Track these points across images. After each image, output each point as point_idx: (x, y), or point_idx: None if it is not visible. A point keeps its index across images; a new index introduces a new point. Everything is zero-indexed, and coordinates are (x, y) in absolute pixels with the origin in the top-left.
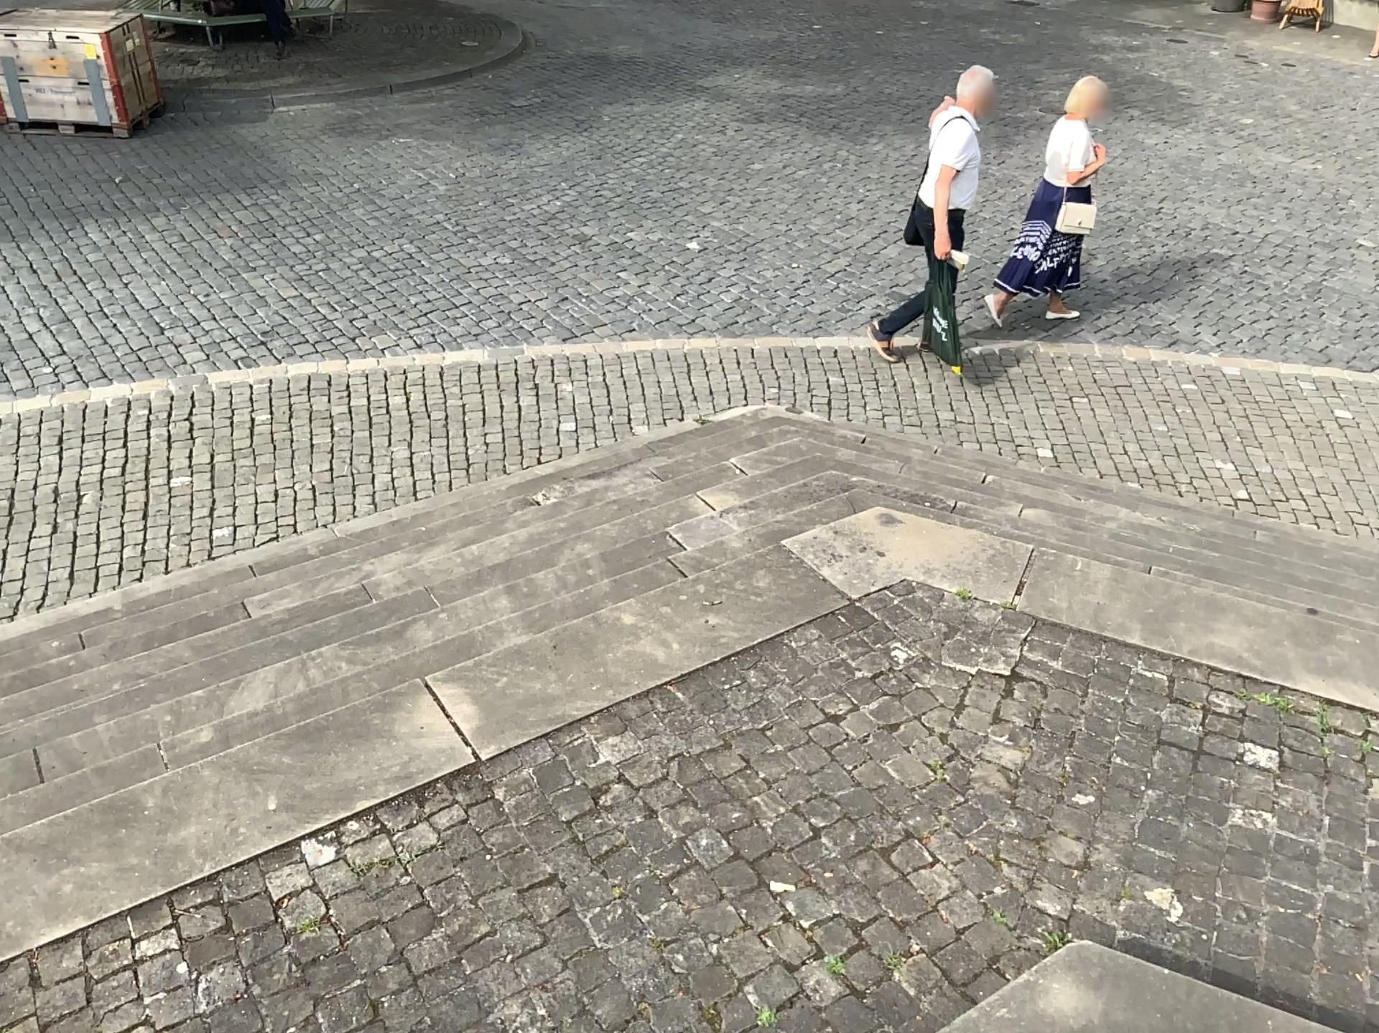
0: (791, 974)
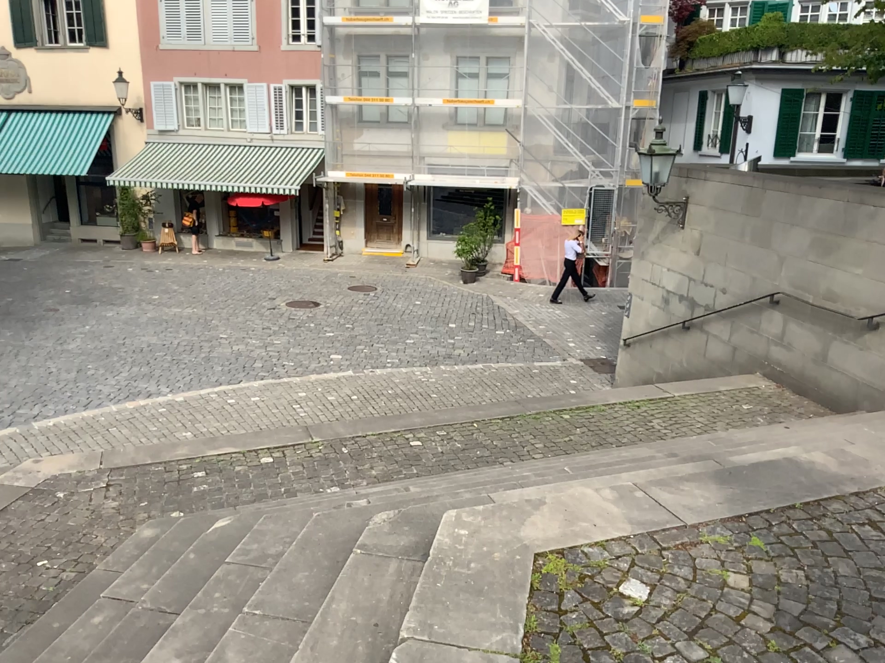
0: (56, 577)
